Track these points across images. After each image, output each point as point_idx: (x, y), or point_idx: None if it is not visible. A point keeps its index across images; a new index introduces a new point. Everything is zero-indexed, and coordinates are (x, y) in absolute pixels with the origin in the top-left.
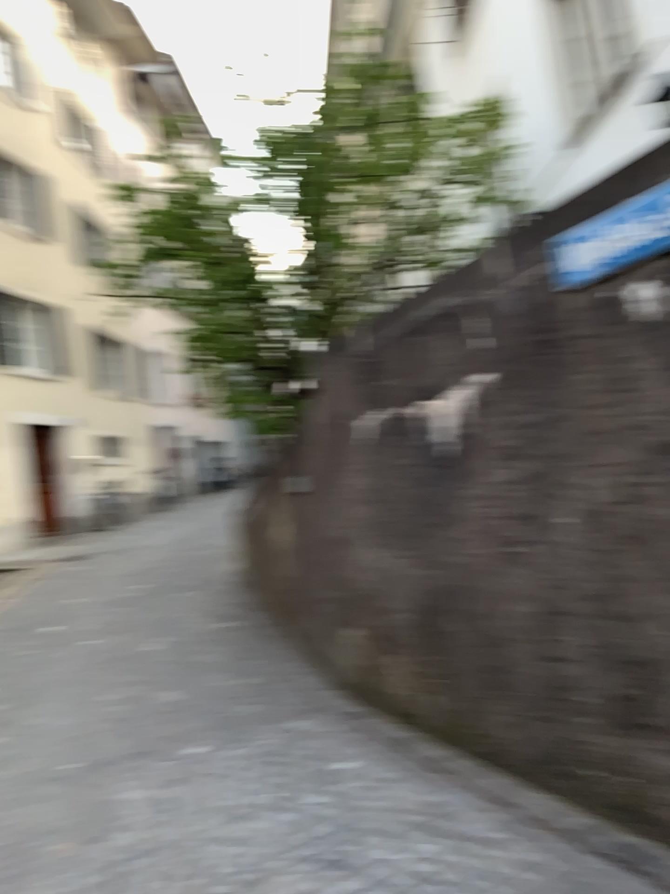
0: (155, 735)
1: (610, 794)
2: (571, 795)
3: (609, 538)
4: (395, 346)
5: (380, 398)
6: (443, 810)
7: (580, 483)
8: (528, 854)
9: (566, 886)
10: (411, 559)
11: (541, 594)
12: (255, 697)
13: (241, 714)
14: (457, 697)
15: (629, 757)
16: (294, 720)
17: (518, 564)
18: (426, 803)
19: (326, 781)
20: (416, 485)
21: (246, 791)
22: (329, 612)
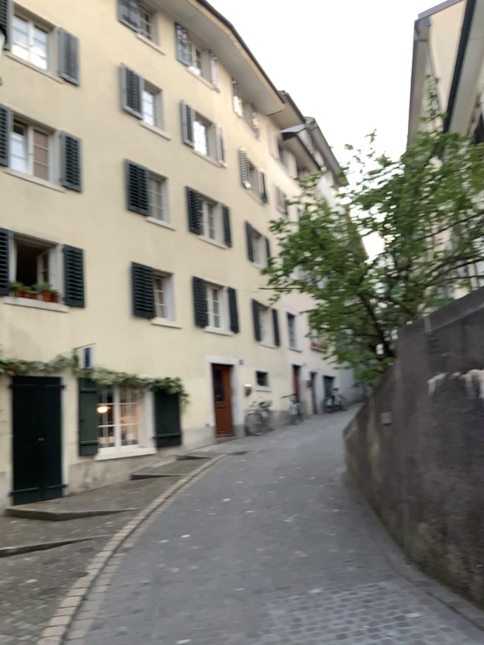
0: (291, 576)
1: None
2: None
3: None
4: (452, 332)
5: (442, 366)
6: None
7: None
8: None
9: None
10: (464, 477)
11: None
12: (356, 561)
13: (346, 571)
14: None
15: None
16: (382, 580)
17: None
18: None
19: (402, 622)
20: (467, 426)
21: (348, 620)
22: (408, 508)
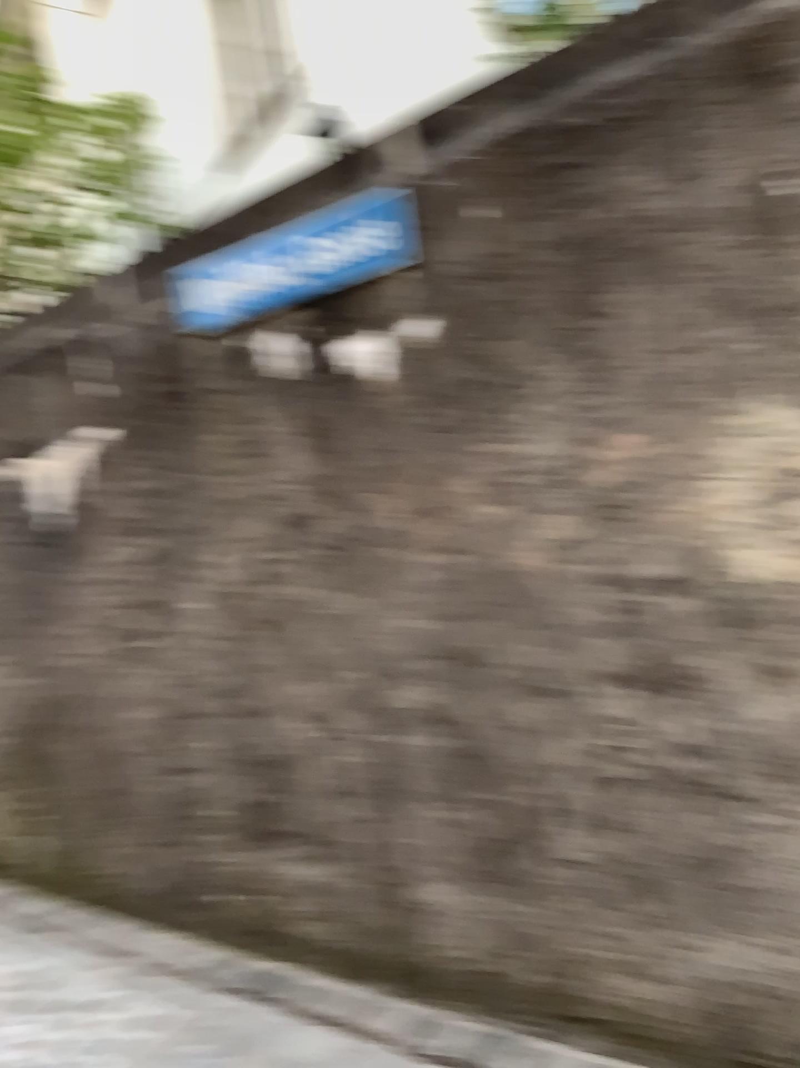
0: None
1: (246, 916)
2: (206, 926)
3: (246, 624)
4: None
5: None
6: (47, 979)
7: (215, 563)
8: (150, 1008)
9: (191, 1034)
10: (13, 665)
11: (171, 695)
12: None
13: None
14: (72, 833)
15: (266, 870)
16: None
17: (146, 662)
18: (26, 974)
19: None
20: (21, 570)
21: None
22: None
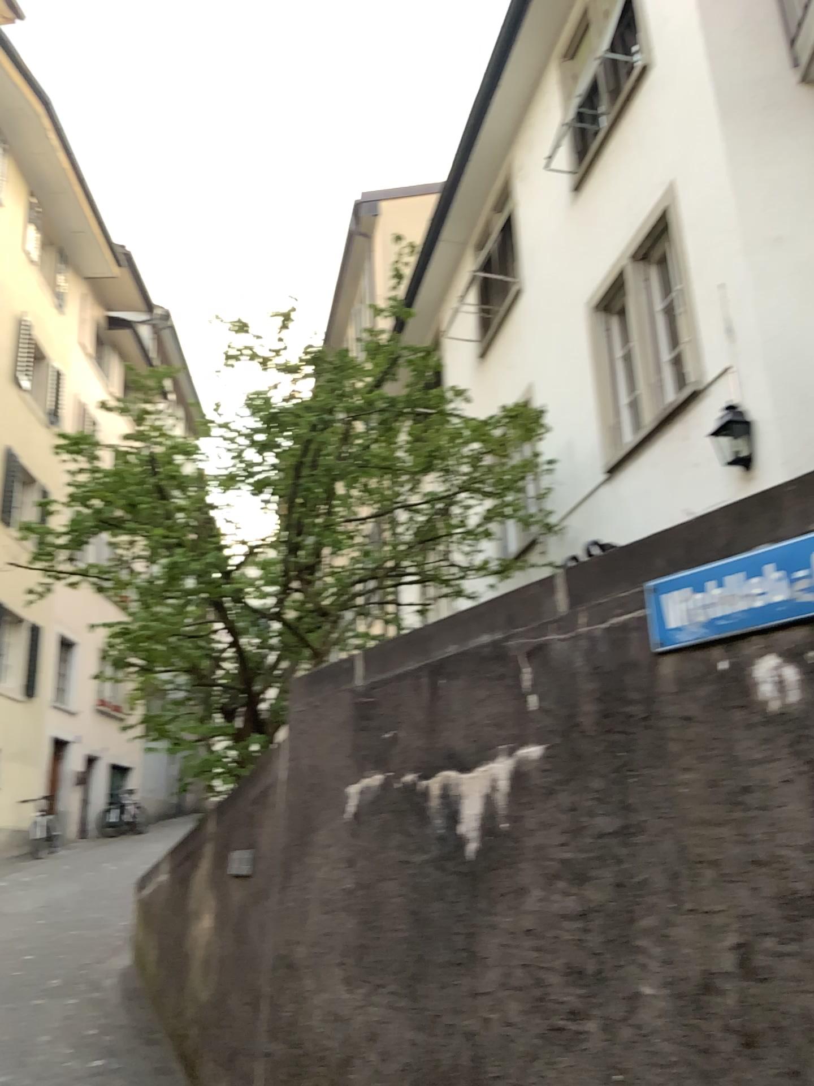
0: None
1: None
2: None
3: (724, 1030)
4: (412, 691)
5: (383, 760)
6: None
7: (679, 935)
8: None
9: None
10: (405, 1009)
11: None
12: None
13: None
14: None
15: None
16: None
17: (576, 1049)
18: None
19: None
20: (425, 895)
21: None
22: (267, 1073)
